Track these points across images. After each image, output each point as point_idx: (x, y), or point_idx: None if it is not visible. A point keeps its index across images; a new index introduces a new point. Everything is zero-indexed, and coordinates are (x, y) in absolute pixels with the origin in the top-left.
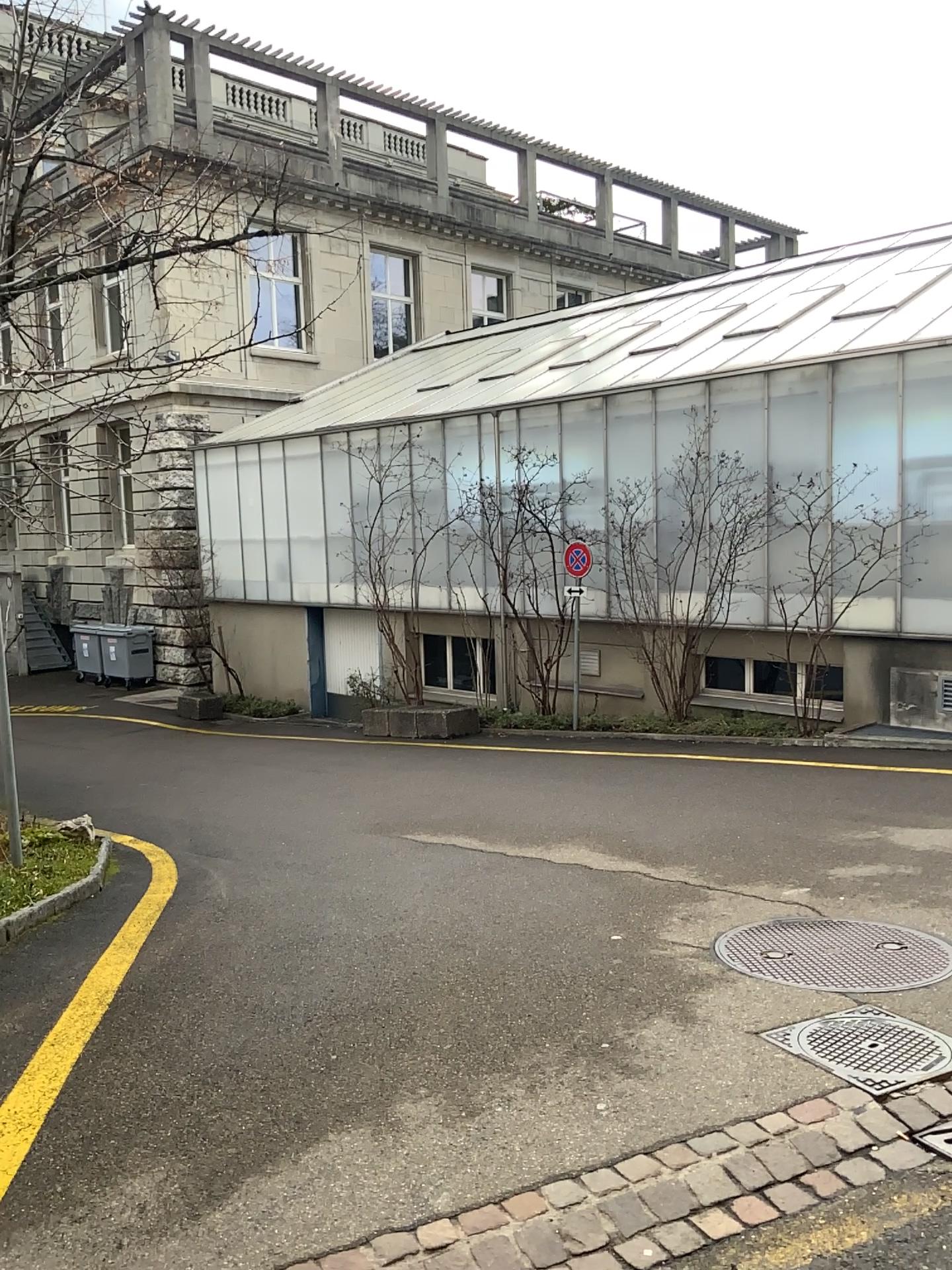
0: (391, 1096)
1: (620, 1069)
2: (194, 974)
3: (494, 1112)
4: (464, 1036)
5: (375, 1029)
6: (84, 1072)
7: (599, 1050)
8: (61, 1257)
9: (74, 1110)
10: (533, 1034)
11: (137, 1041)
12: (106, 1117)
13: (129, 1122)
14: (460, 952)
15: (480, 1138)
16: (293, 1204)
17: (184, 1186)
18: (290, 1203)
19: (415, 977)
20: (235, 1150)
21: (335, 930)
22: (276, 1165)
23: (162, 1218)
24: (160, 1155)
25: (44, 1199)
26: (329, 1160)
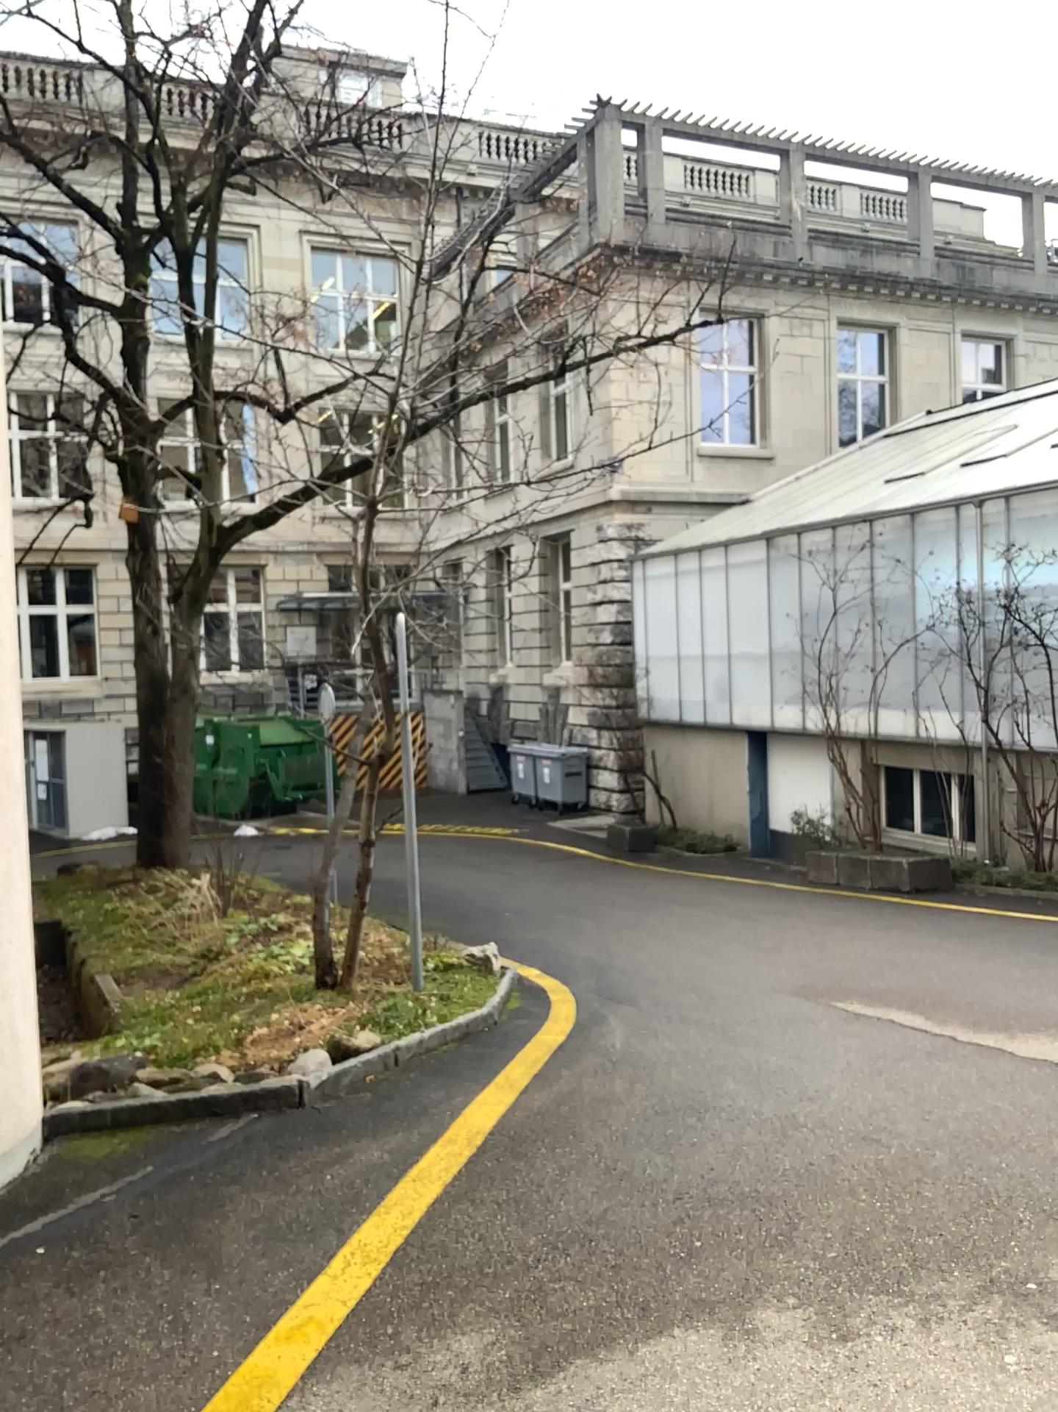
0: (752, 1300)
1: (1045, 1322)
2: (565, 1128)
3: (871, 1342)
4: (853, 1245)
5: (749, 1220)
6: (437, 1214)
7: (1023, 1293)
8: (378, 1400)
9: (419, 1252)
10: (939, 1258)
11: (494, 1190)
12: (448, 1264)
13: (469, 1274)
14: (868, 1146)
15: (848, 1370)
16: (619, 1399)
17: (510, 1354)
18: (616, 1397)
19: (808, 1168)
20: (569, 1326)
21: (727, 1100)
22: (610, 1352)
23: (482, 1383)
24: (493, 1315)
25: (374, 1337)
26: (668, 1359)
